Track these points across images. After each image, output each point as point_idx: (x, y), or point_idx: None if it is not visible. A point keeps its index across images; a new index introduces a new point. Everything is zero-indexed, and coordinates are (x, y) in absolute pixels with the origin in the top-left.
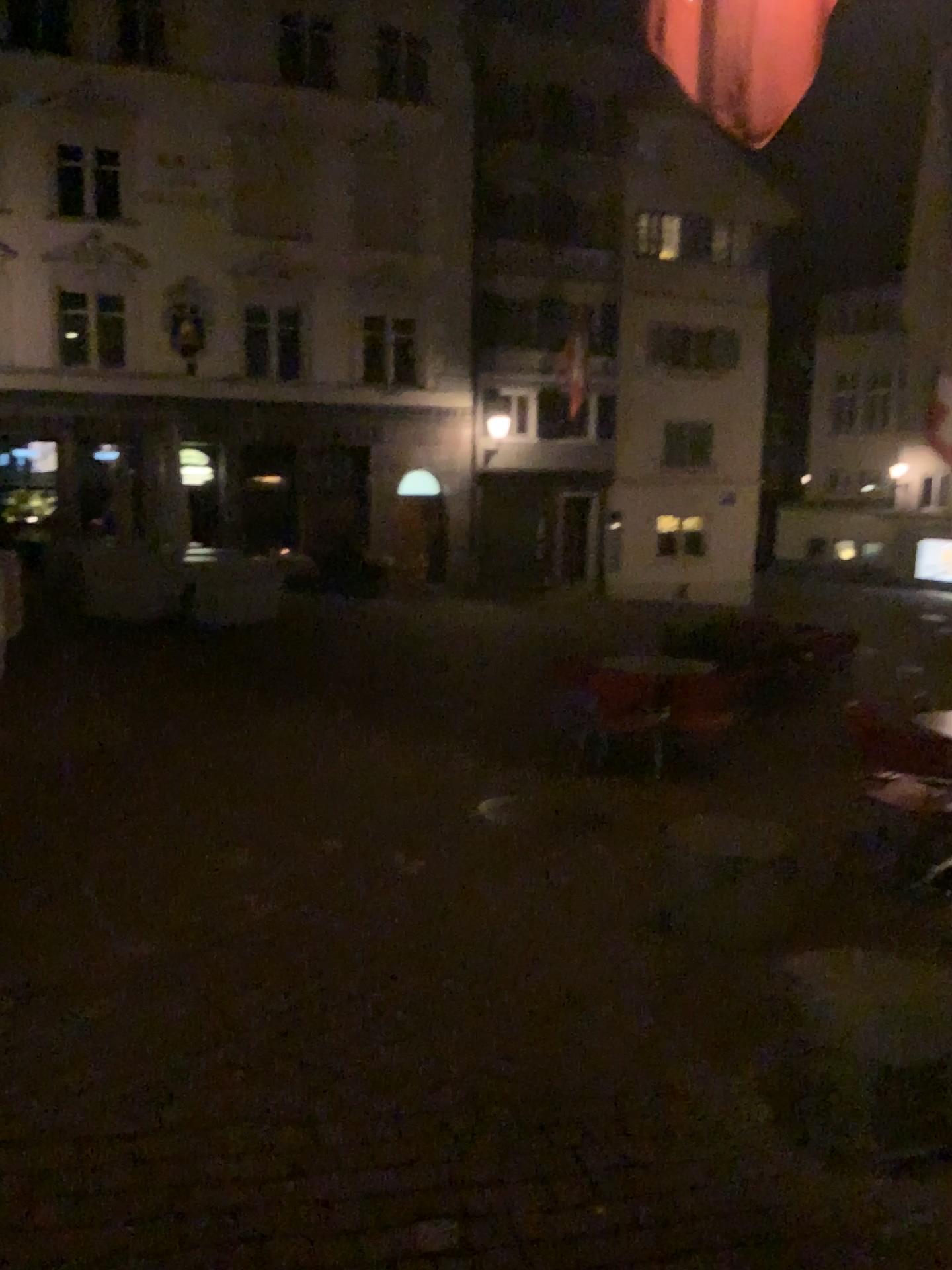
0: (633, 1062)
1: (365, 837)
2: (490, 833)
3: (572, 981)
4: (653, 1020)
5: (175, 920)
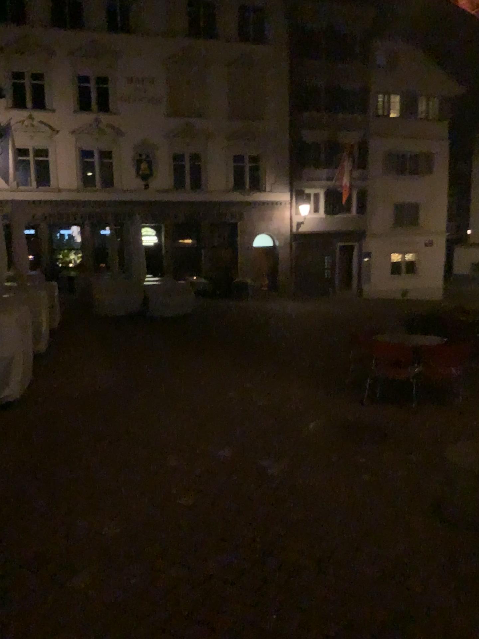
0: (442, 631)
1: (246, 447)
2: (319, 443)
3: (387, 557)
4: (448, 592)
5: (133, 509)
